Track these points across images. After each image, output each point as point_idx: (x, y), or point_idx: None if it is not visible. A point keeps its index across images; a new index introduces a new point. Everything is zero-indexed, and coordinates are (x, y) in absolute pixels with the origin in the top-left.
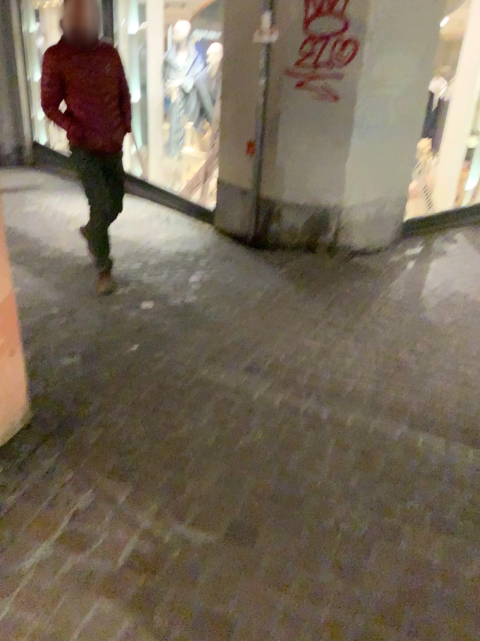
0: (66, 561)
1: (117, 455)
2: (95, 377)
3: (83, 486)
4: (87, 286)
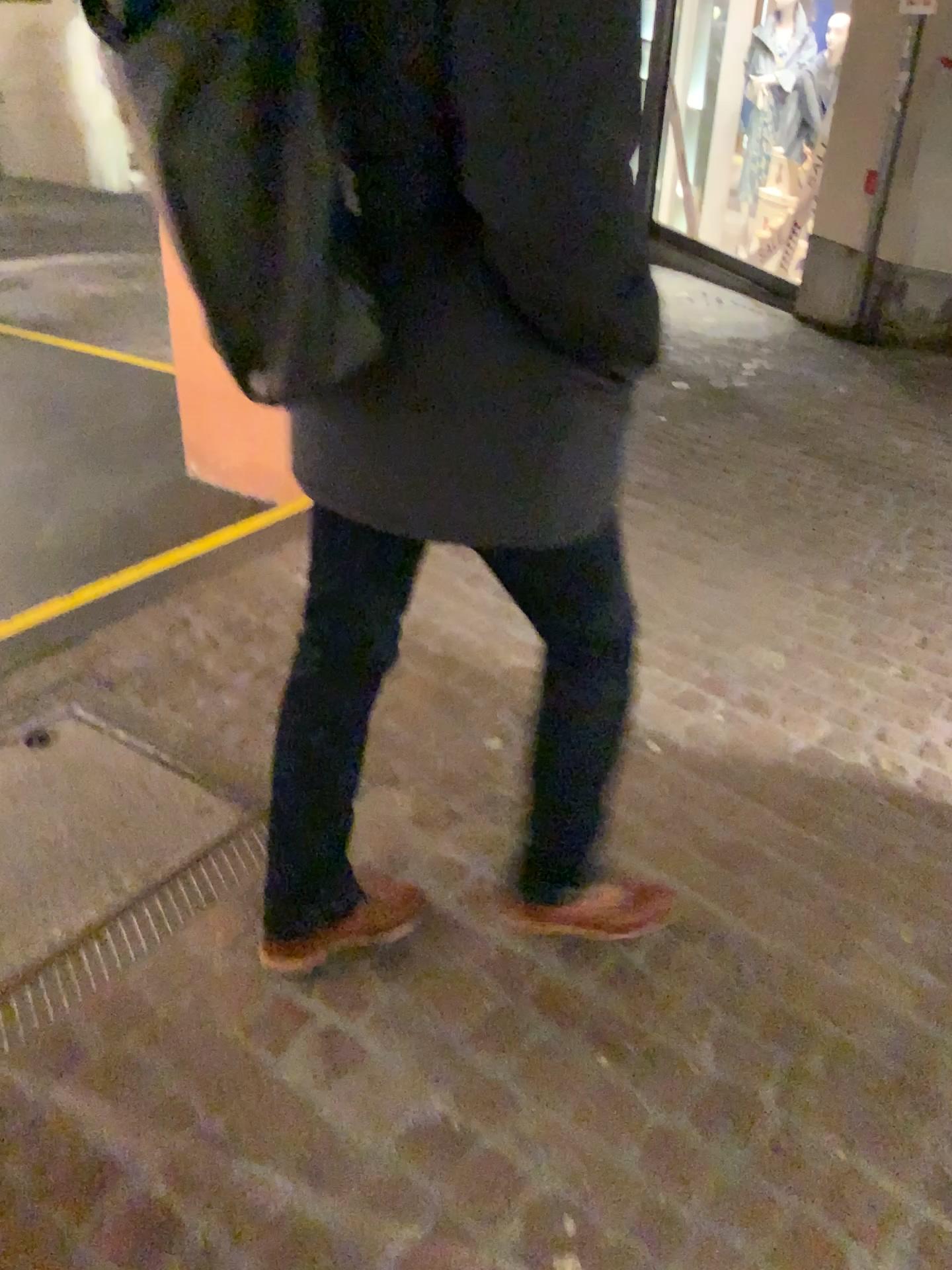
0: None
1: (635, 489)
2: None
3: None
4: None
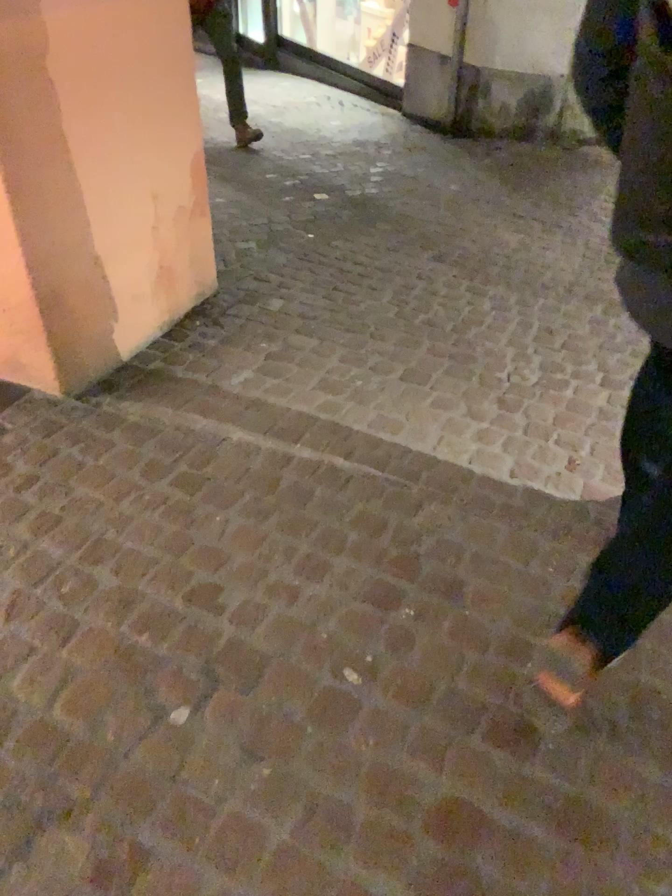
0: (266, 378)
1: (301, 316)
2: (272, 258)
3: (274, 335)
4: (251, 178)
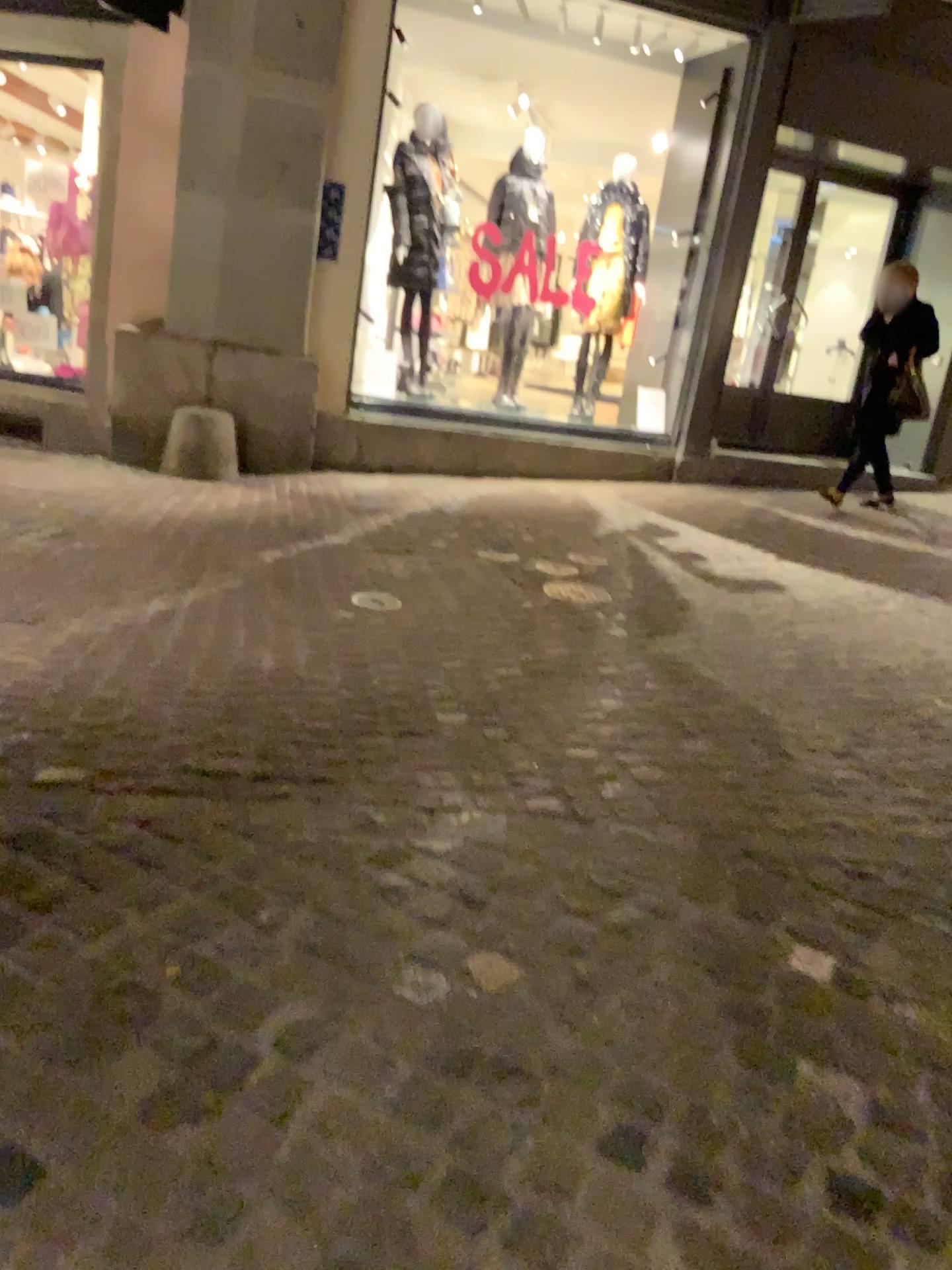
0: None
1: None
2: None
3: None
4: None
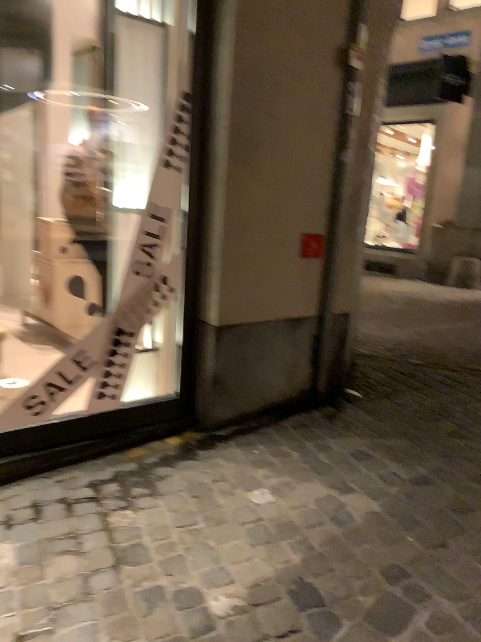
0: None
1: None
2: None
3: None
4: None
